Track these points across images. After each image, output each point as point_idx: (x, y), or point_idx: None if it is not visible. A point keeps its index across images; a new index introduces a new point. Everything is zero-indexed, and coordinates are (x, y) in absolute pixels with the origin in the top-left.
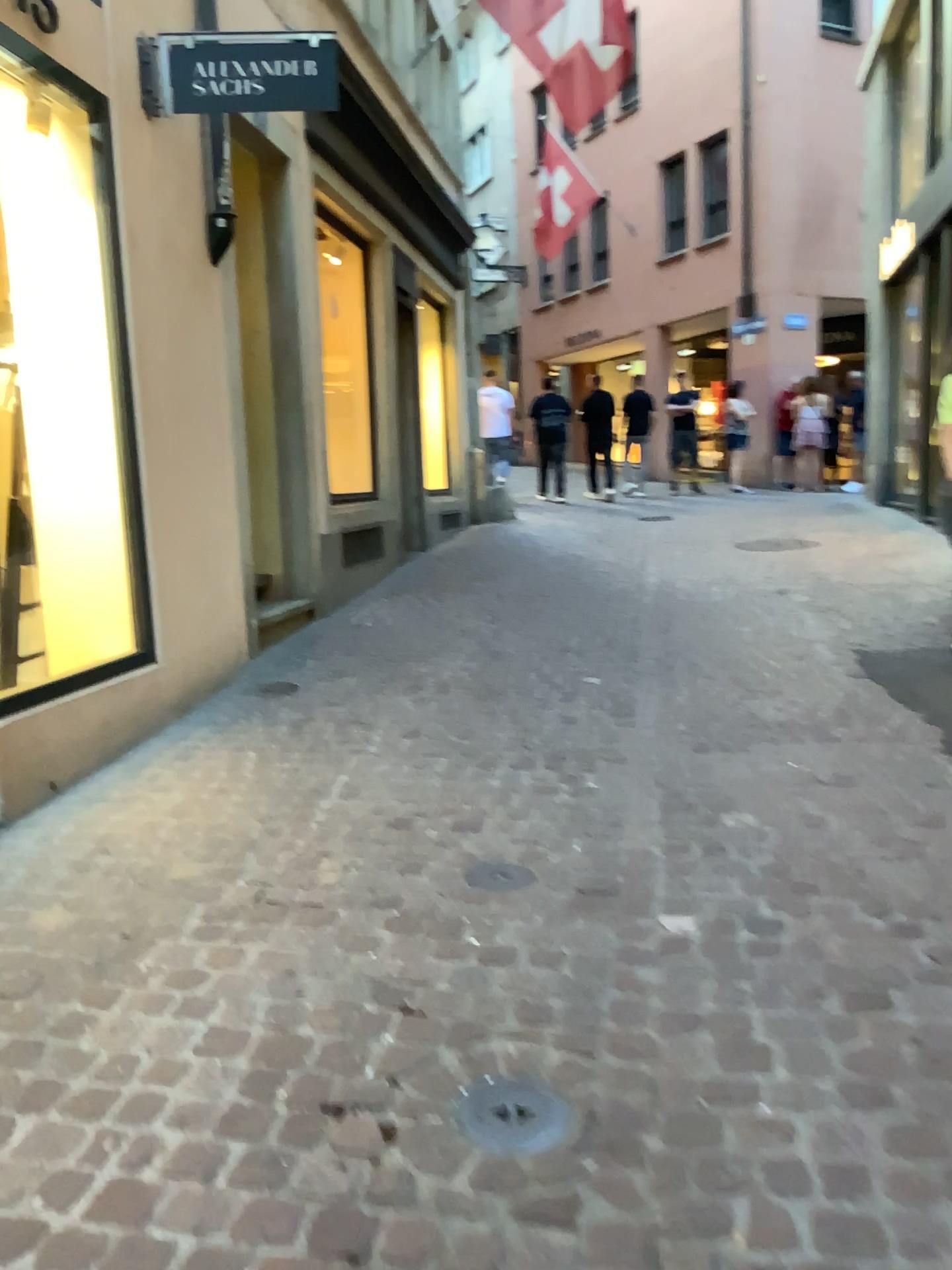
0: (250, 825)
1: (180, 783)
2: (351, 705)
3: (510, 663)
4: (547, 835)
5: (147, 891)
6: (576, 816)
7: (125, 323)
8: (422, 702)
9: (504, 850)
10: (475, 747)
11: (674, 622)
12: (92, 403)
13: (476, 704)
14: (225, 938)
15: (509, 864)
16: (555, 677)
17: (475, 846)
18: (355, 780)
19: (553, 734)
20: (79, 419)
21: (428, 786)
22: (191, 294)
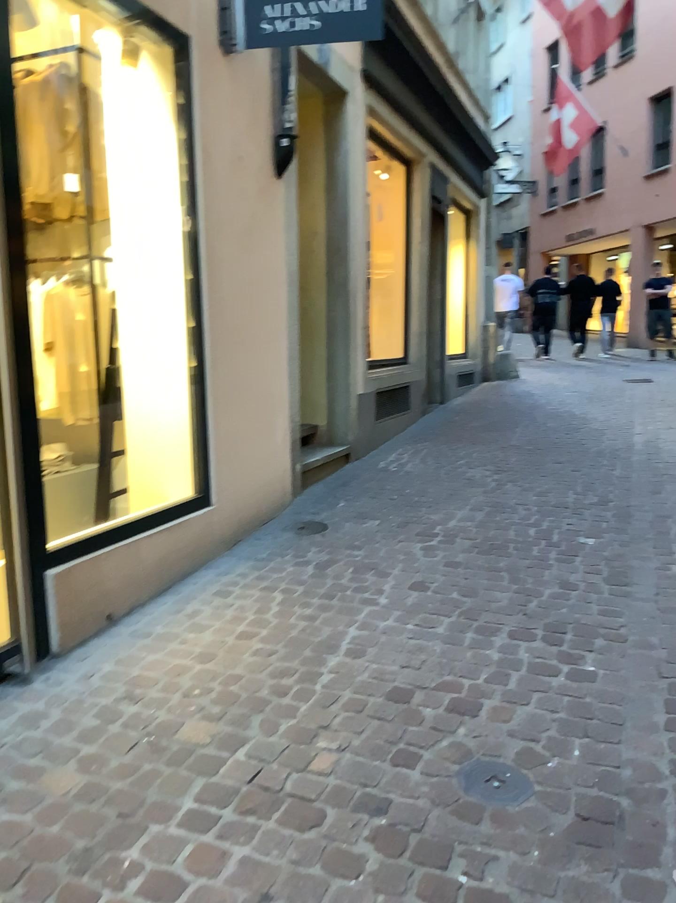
0: (265, 678)
1: (216, 620)
2: (371, 548)
3: (511, 514)
4: (543, 724)
5: (157, 750)
6: (572, 702)
7: (196, 224)
8: (432, 550)
9: (499, 740)
10: (476, 604)
11: (659, 482)
12: (169, 290)
13: (480, 557)
14: (212, 830)
15: (503, 761)
16: (551, 533)
17: (470, 730)
18: (364, 633)
19: (549, 597)
20: (158, 303)
21: (430, 647)
22: (256, 200)
